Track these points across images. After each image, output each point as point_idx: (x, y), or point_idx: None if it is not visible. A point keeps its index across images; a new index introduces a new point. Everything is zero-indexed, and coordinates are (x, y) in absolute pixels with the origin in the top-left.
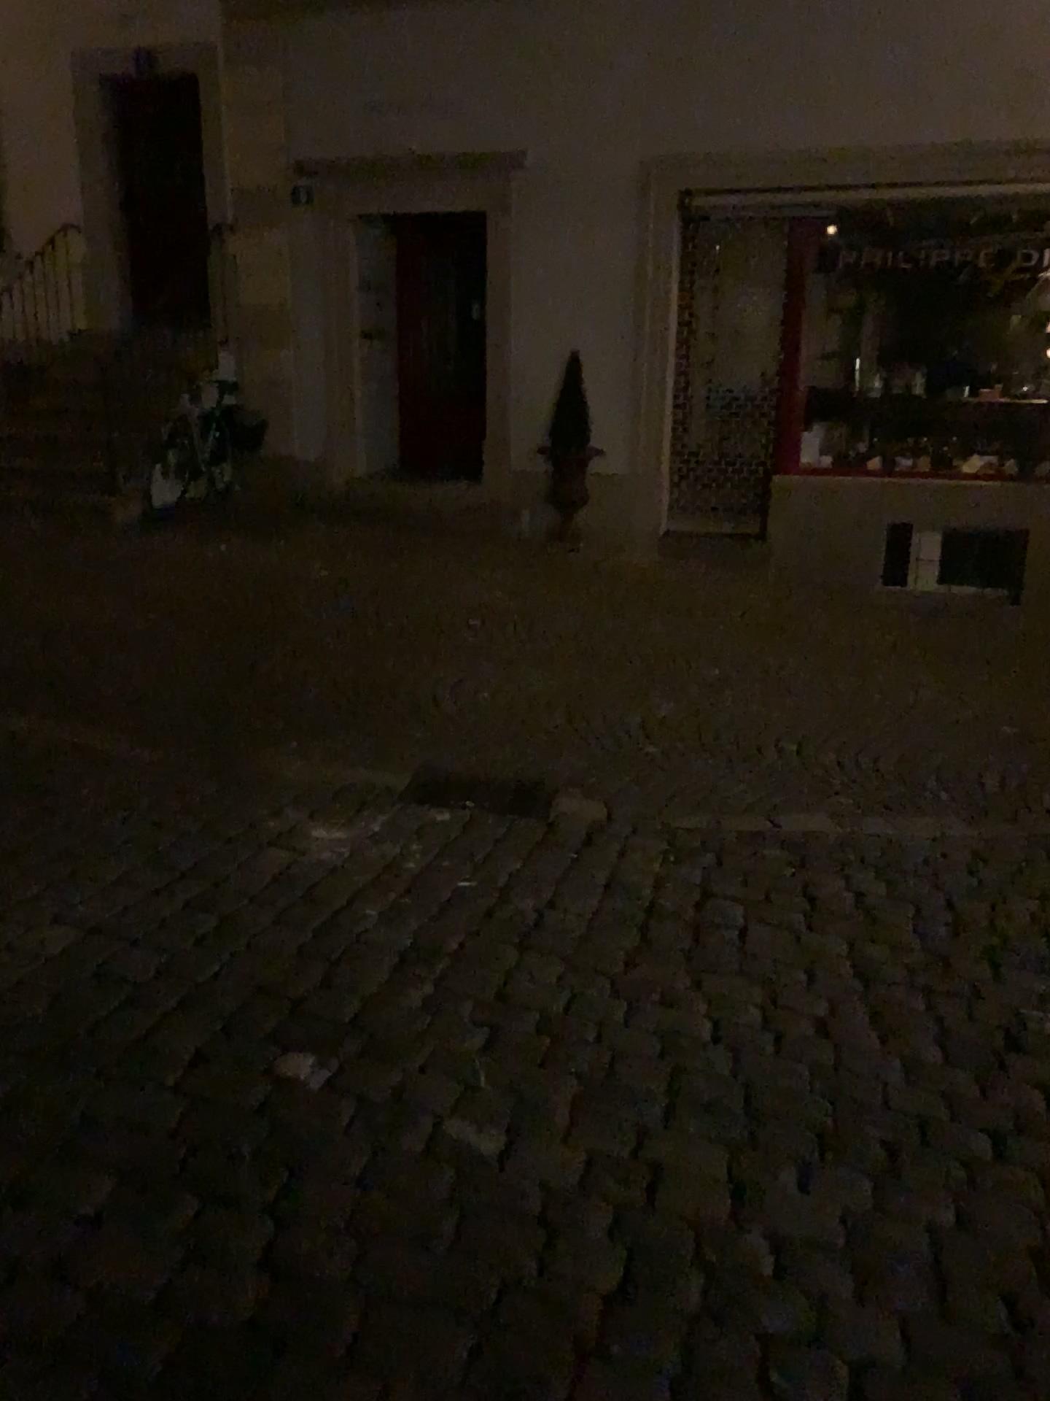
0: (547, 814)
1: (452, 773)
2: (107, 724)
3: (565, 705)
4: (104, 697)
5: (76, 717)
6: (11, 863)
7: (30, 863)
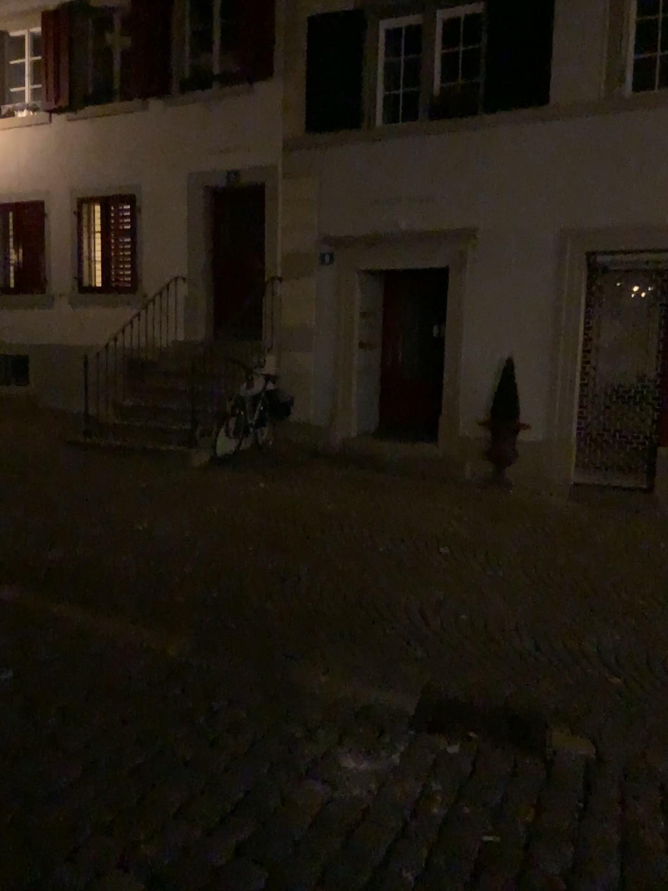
0: (543, 750)
1: (452, 699)
2: (176, 634)
3: (530, 632)
4: (175, 608)
5: (152, 627)
6: (87, 788)
7: (102, 788)
